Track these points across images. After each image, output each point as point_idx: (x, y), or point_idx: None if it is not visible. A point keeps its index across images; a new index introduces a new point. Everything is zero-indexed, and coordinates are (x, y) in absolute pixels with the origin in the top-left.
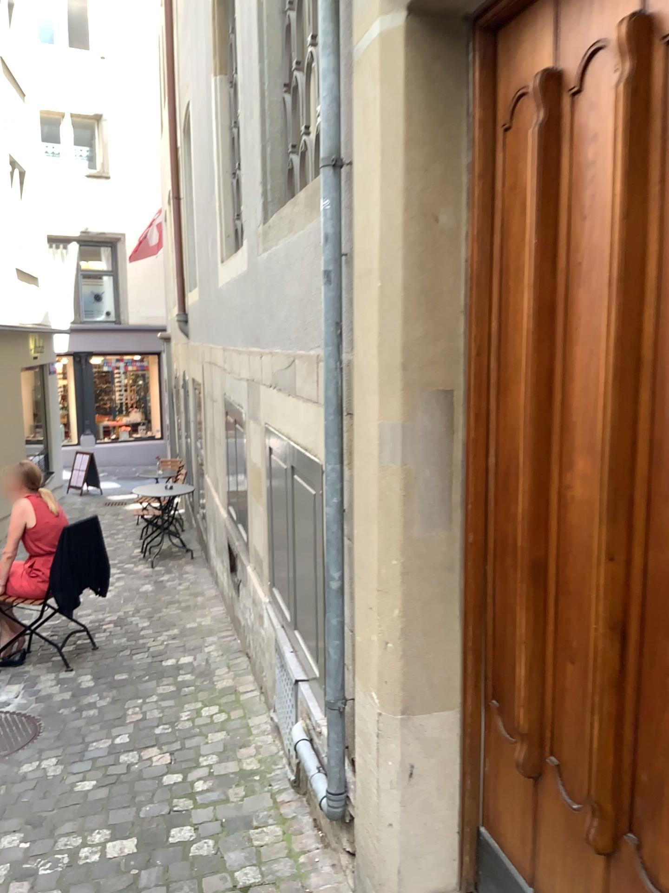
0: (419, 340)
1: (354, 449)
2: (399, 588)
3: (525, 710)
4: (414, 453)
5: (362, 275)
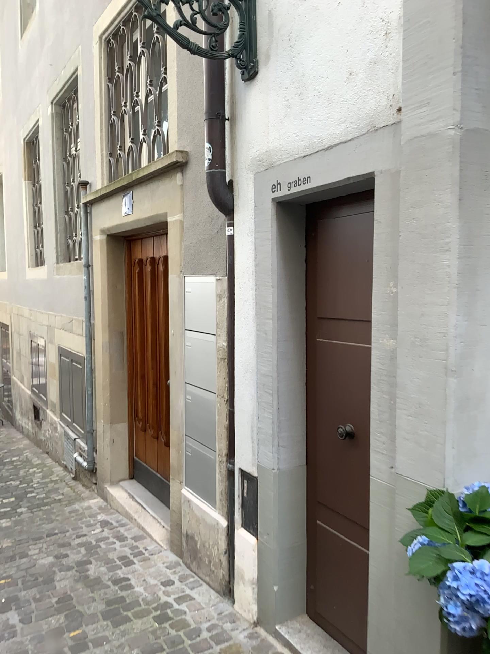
0: (112, 318)
1: (95, 349)
2: (108, 387)
3: (142, 415)
4: (111, 349)
5: (96, 300)
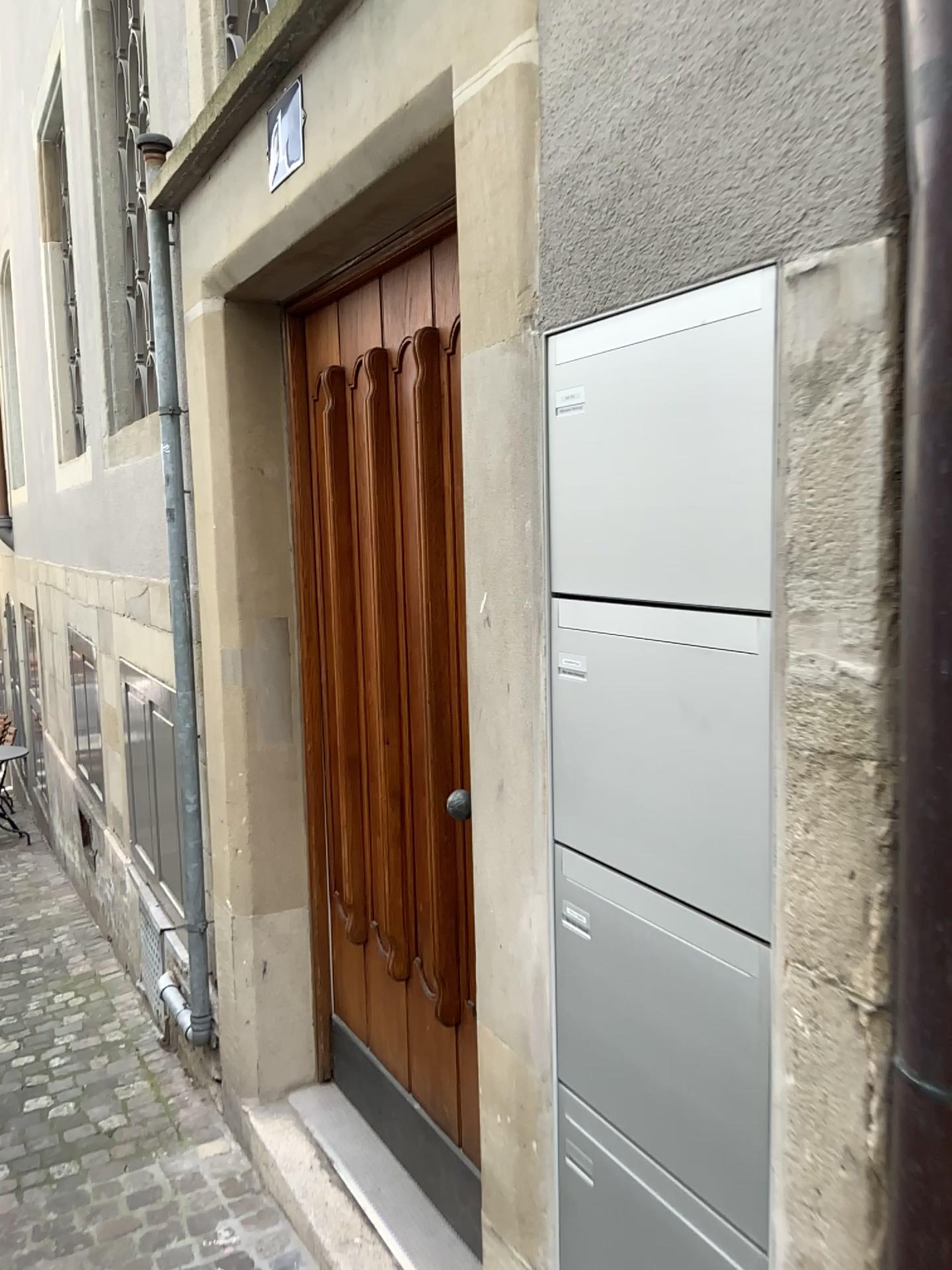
0: (252, 574)
1: (202, 674)
2: (246, 797)
3: (354, 888)
4: (253, 674)
5: (200, 516)
